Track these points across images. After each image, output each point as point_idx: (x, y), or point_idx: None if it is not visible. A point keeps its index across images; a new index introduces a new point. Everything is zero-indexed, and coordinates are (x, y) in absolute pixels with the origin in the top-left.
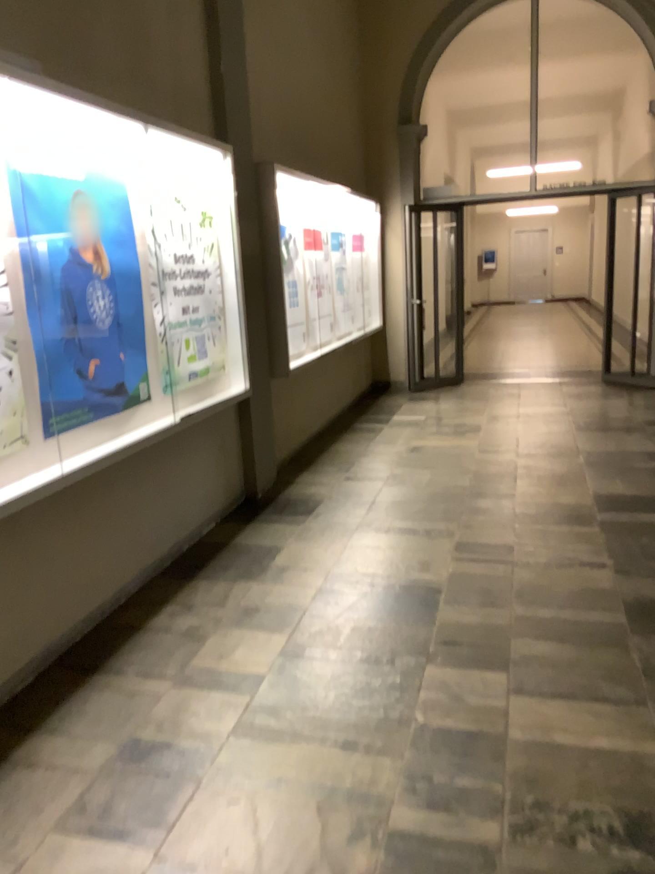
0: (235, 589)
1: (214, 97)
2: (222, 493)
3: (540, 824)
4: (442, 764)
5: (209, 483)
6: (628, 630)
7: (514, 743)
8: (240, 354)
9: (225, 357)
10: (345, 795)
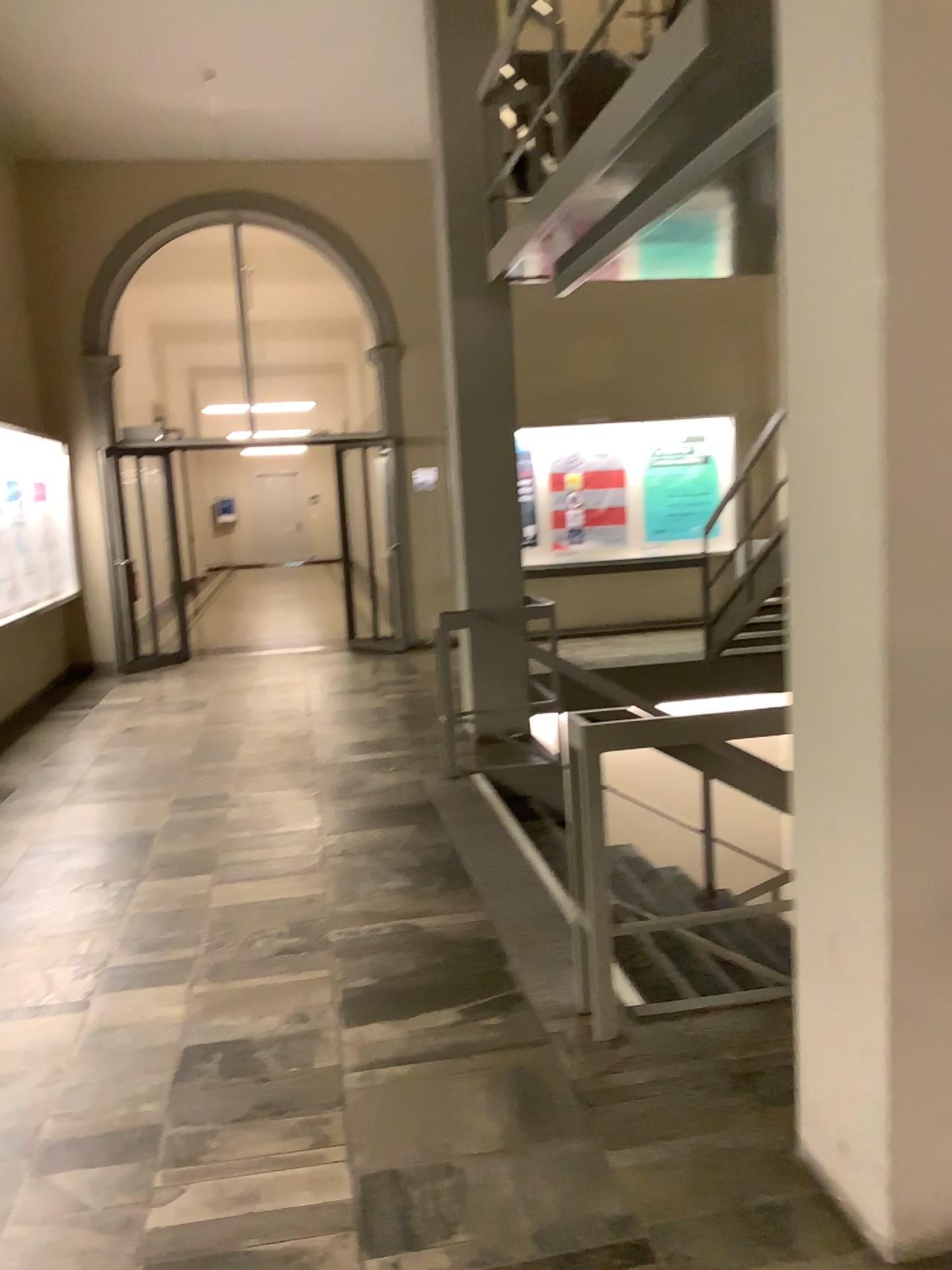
0: None
1: None
2: None
3: (227, 940)
4: (152, 928)
5: None
6: (319, 832)
7: (213, 907)
8: None
9: None
10: (69, 958)
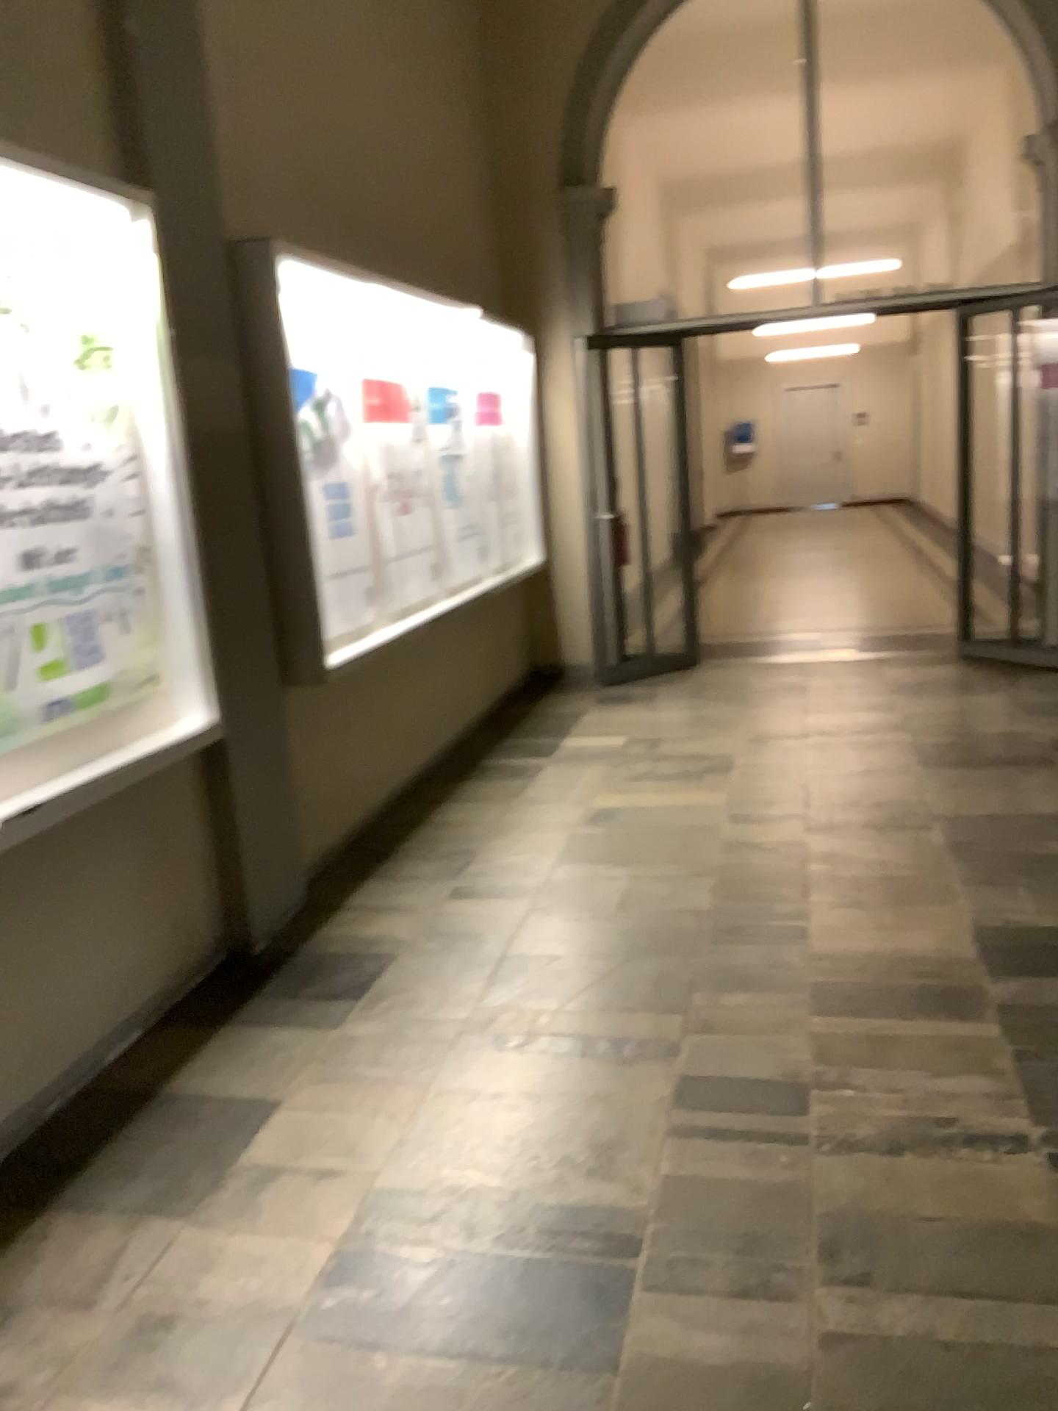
0: (132, 1249)
1: (114, 88)
2: (162, 958)
3: None
4: None
5: (122, 945)
6: None
7: None
8: (198, 647)
9: (158, 658)
10: None
